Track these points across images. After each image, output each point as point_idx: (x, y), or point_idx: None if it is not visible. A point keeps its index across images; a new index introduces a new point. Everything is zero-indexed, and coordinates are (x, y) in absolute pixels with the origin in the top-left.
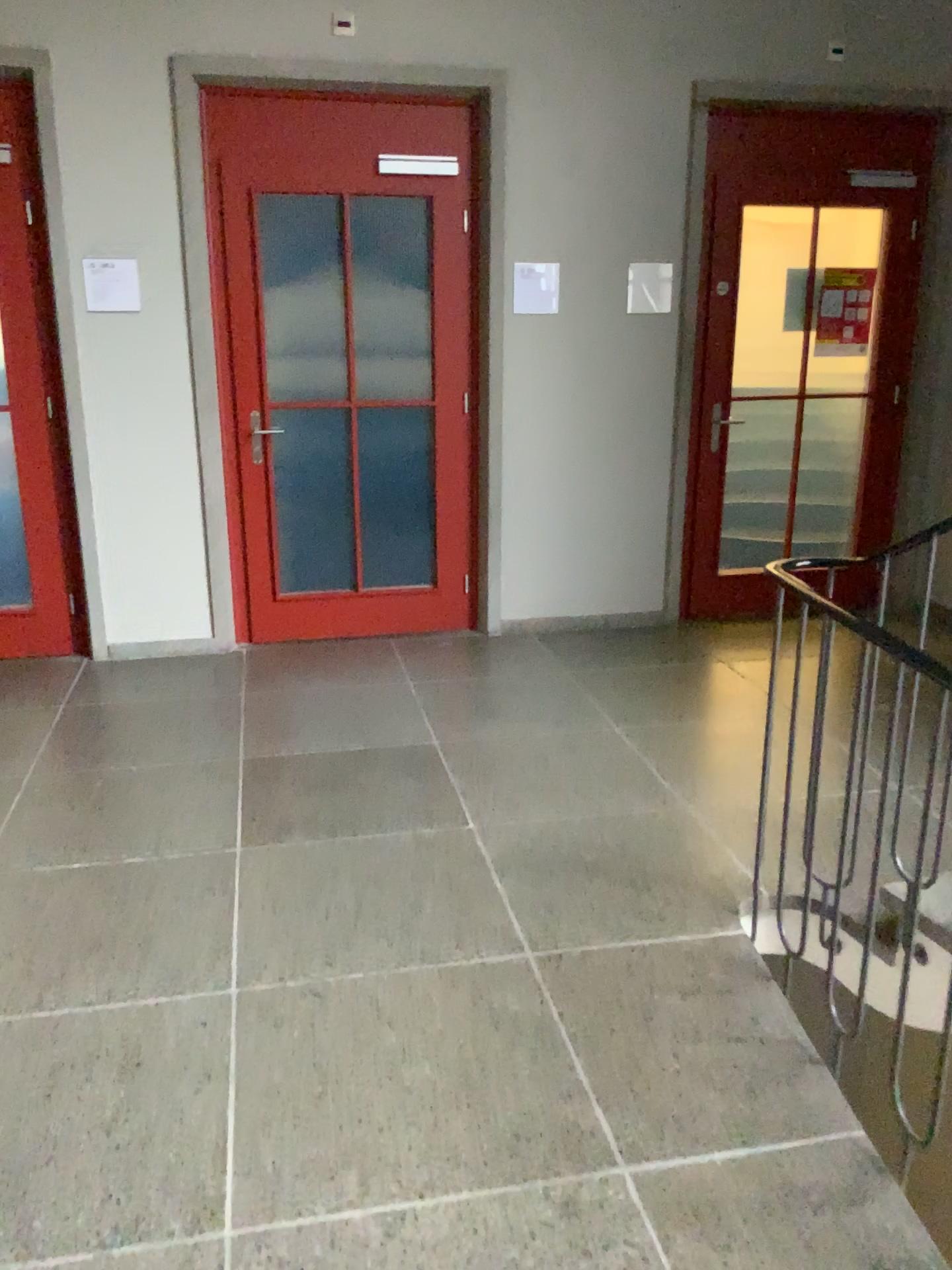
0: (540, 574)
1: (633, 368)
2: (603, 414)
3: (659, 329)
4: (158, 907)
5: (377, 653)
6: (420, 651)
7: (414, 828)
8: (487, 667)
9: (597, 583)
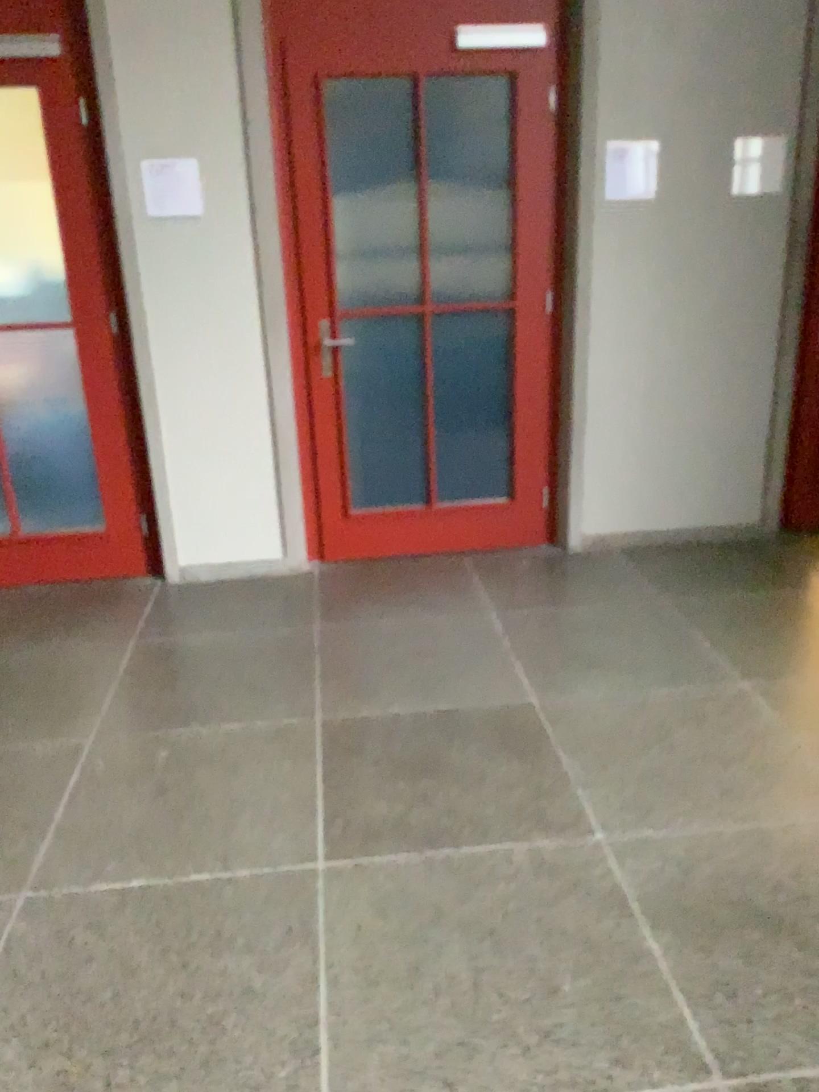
0: (629, 487)
1: (738, 258)
2: (703, 310)
3: (769, 211)
4: (225, 967)
5: (455, 575)
6: (502, 574)
7: (531, 837)
8: (578, 594)
9: (691, 495)
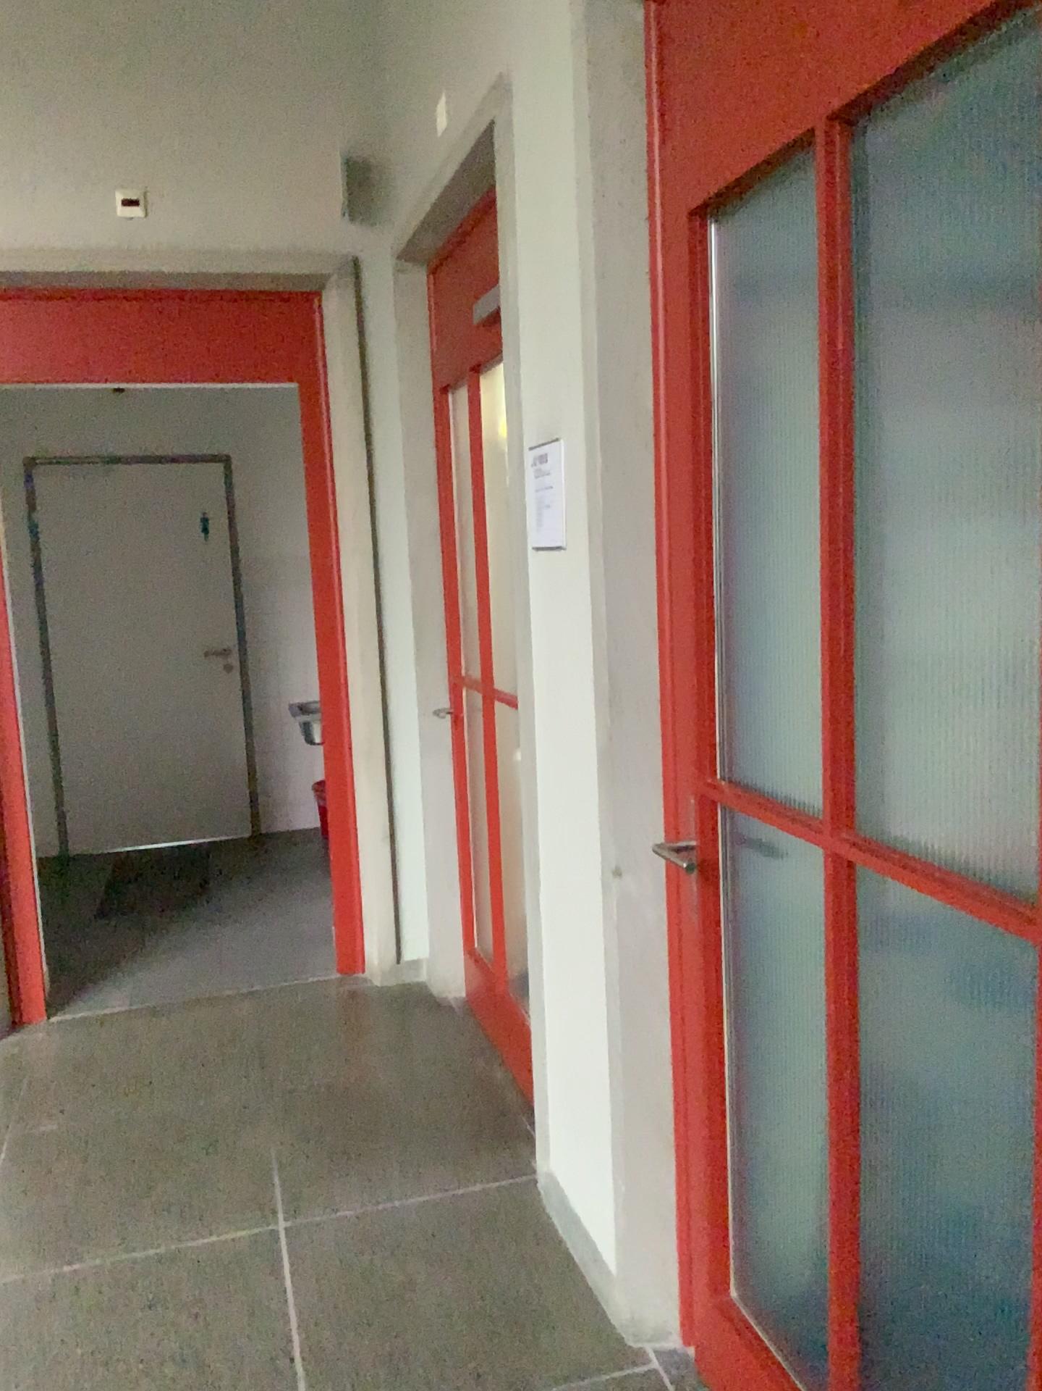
0: None
1: None
2: None
3: None
4: None
5: None
6: None
7: None
8: None
9: None
